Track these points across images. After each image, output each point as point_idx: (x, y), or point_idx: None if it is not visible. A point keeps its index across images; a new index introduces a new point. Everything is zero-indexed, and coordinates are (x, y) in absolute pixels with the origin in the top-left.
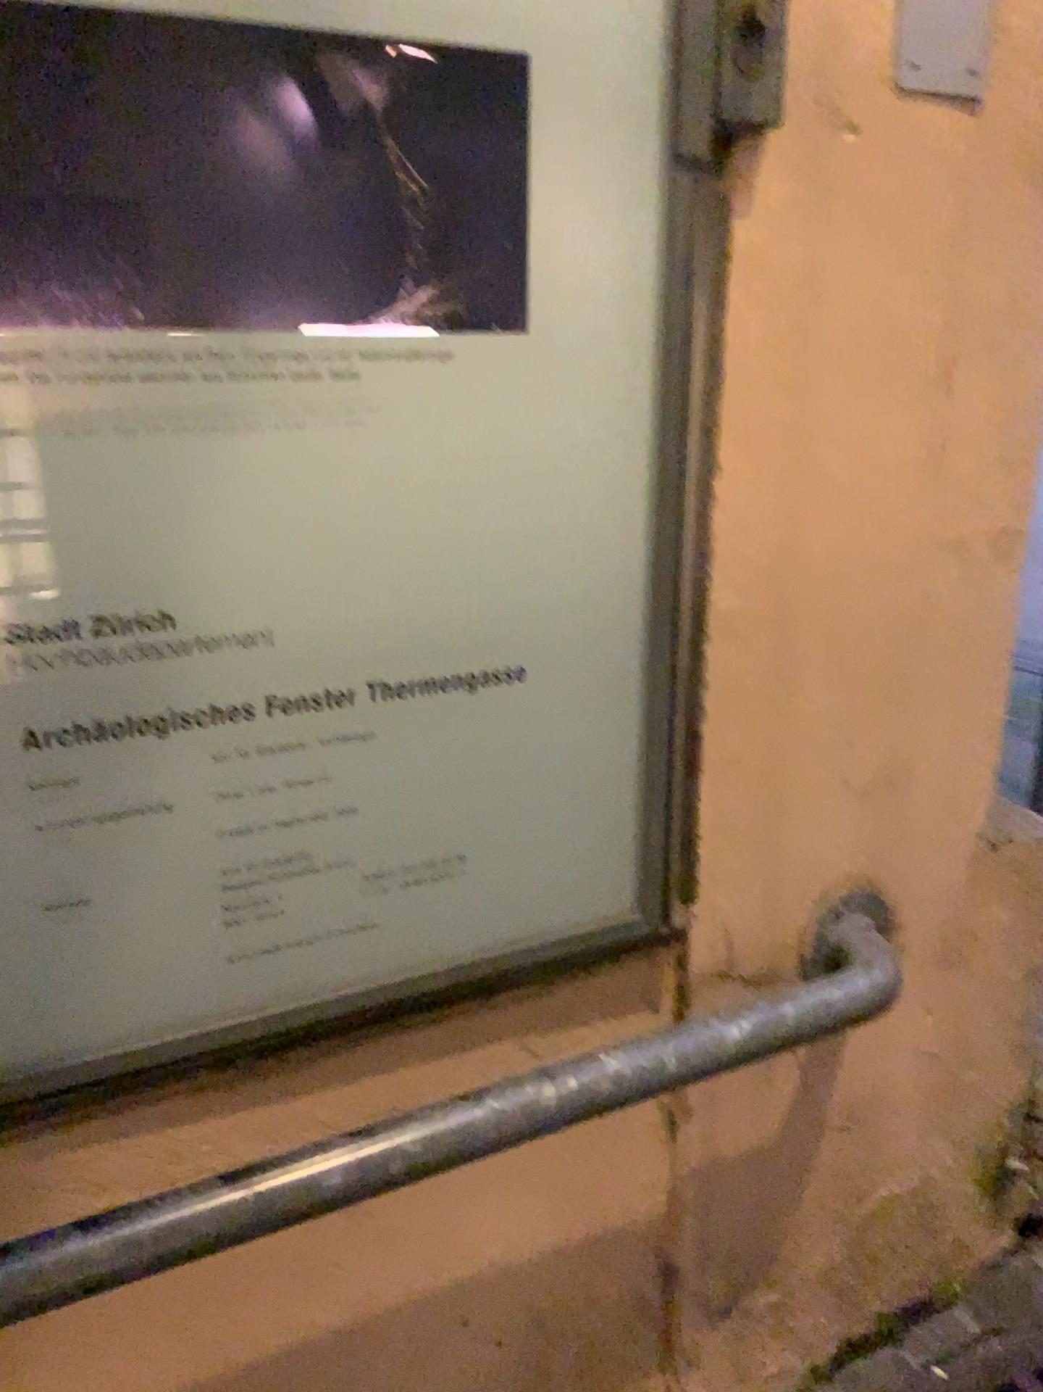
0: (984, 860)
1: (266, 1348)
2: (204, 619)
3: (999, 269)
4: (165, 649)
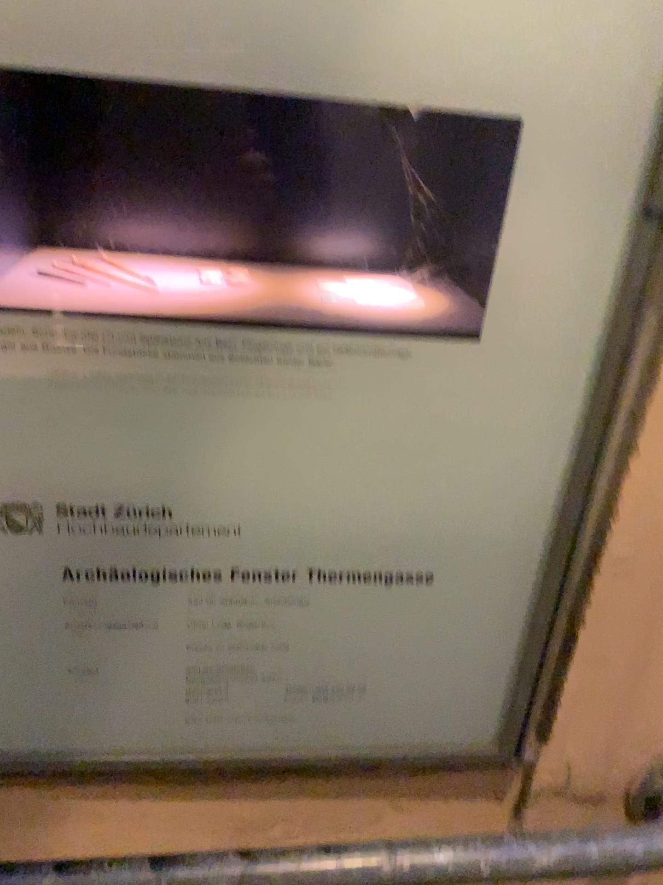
0: None
1: None
2: (193, 514)
3: None
4: (165, 529)
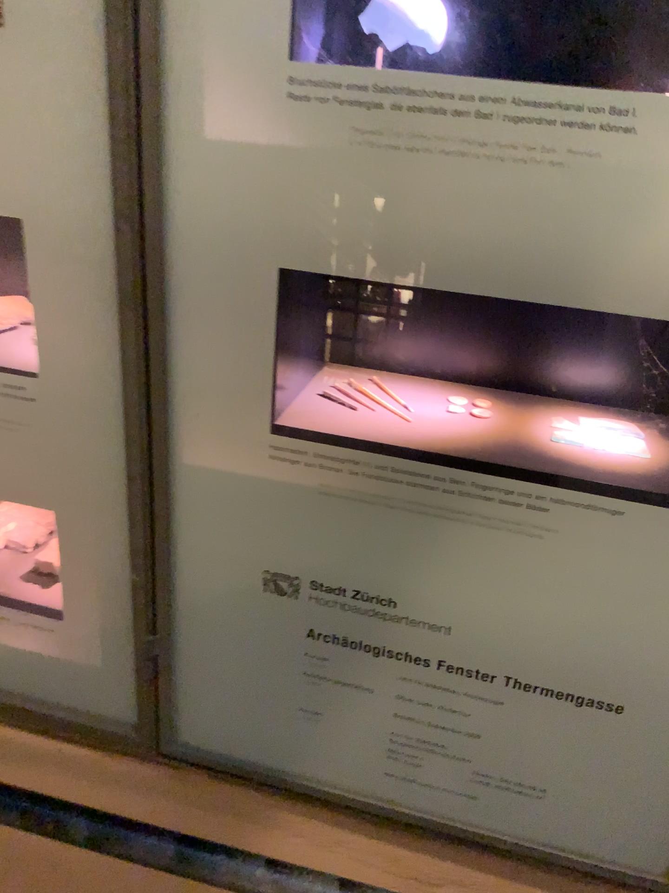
0: None
1: None
2: (415, 608)
3: None
4: (390, 615)
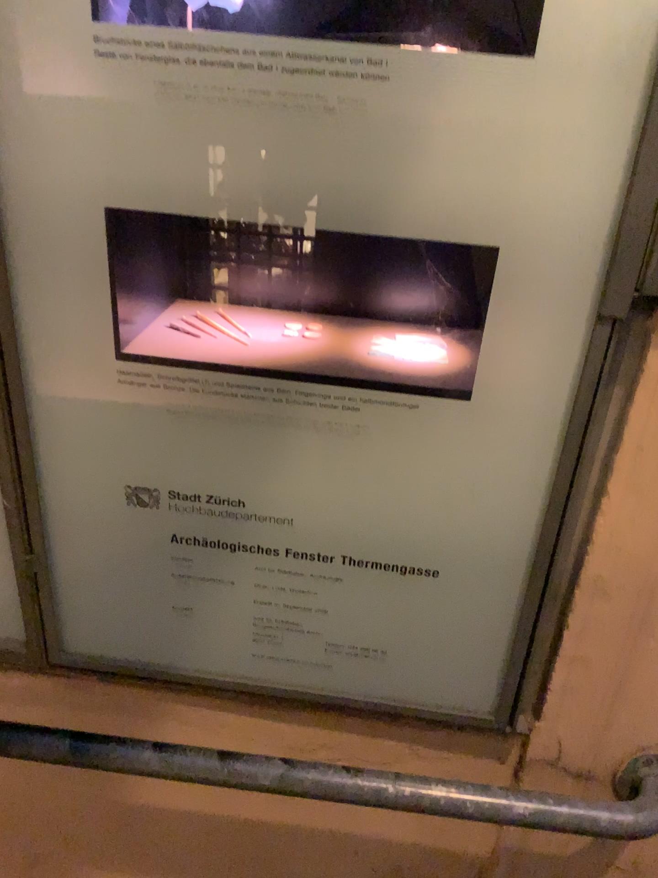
0: None
1: (252, 814)
2: (260, 506)
3: None
4: (240, 514)
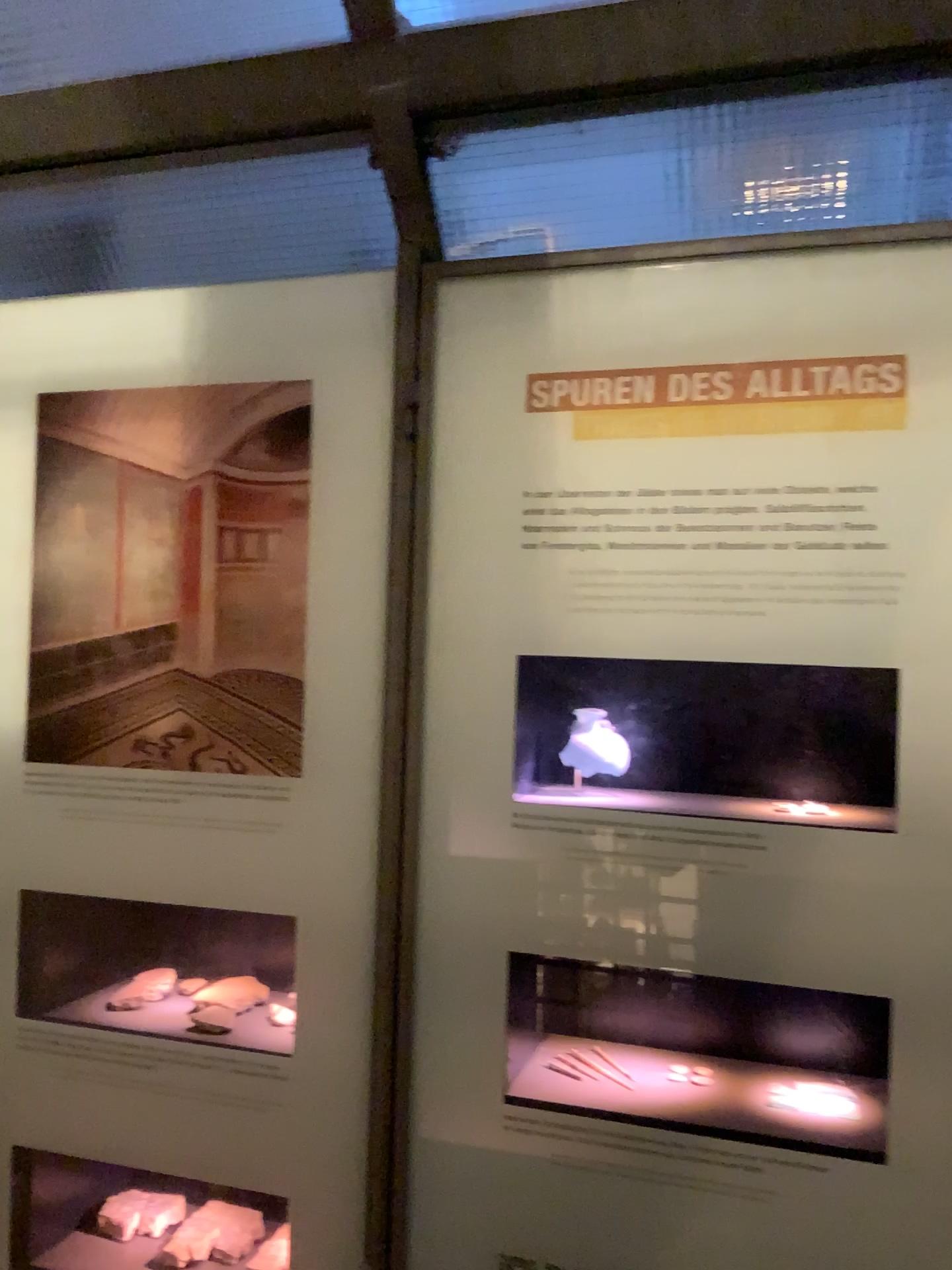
0: None
1: None
2: None
3: None
4: None
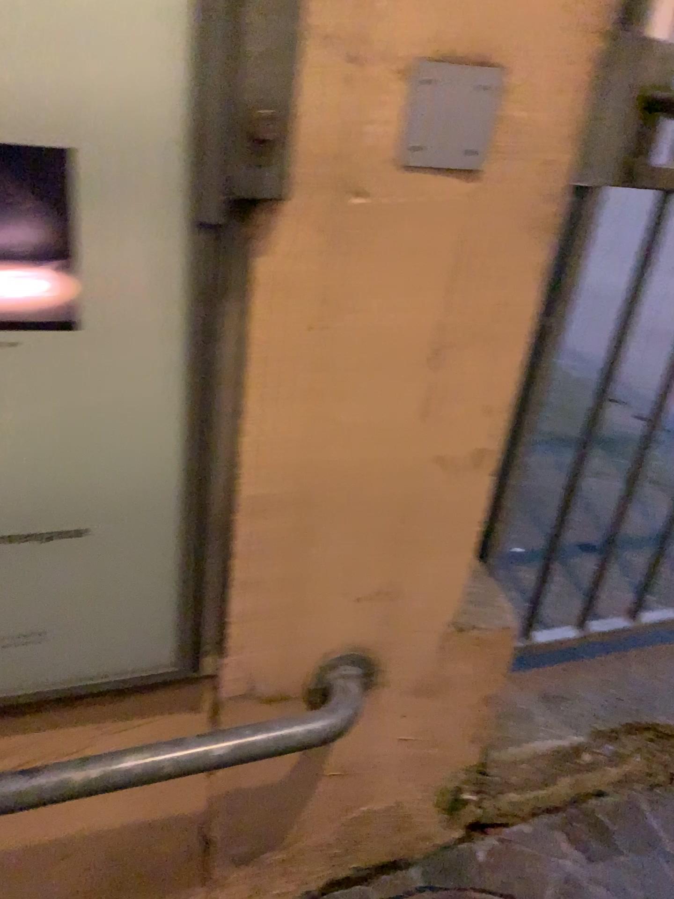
0: (458, 637)
1: None
2: None
3: (490, 286)
4: None
